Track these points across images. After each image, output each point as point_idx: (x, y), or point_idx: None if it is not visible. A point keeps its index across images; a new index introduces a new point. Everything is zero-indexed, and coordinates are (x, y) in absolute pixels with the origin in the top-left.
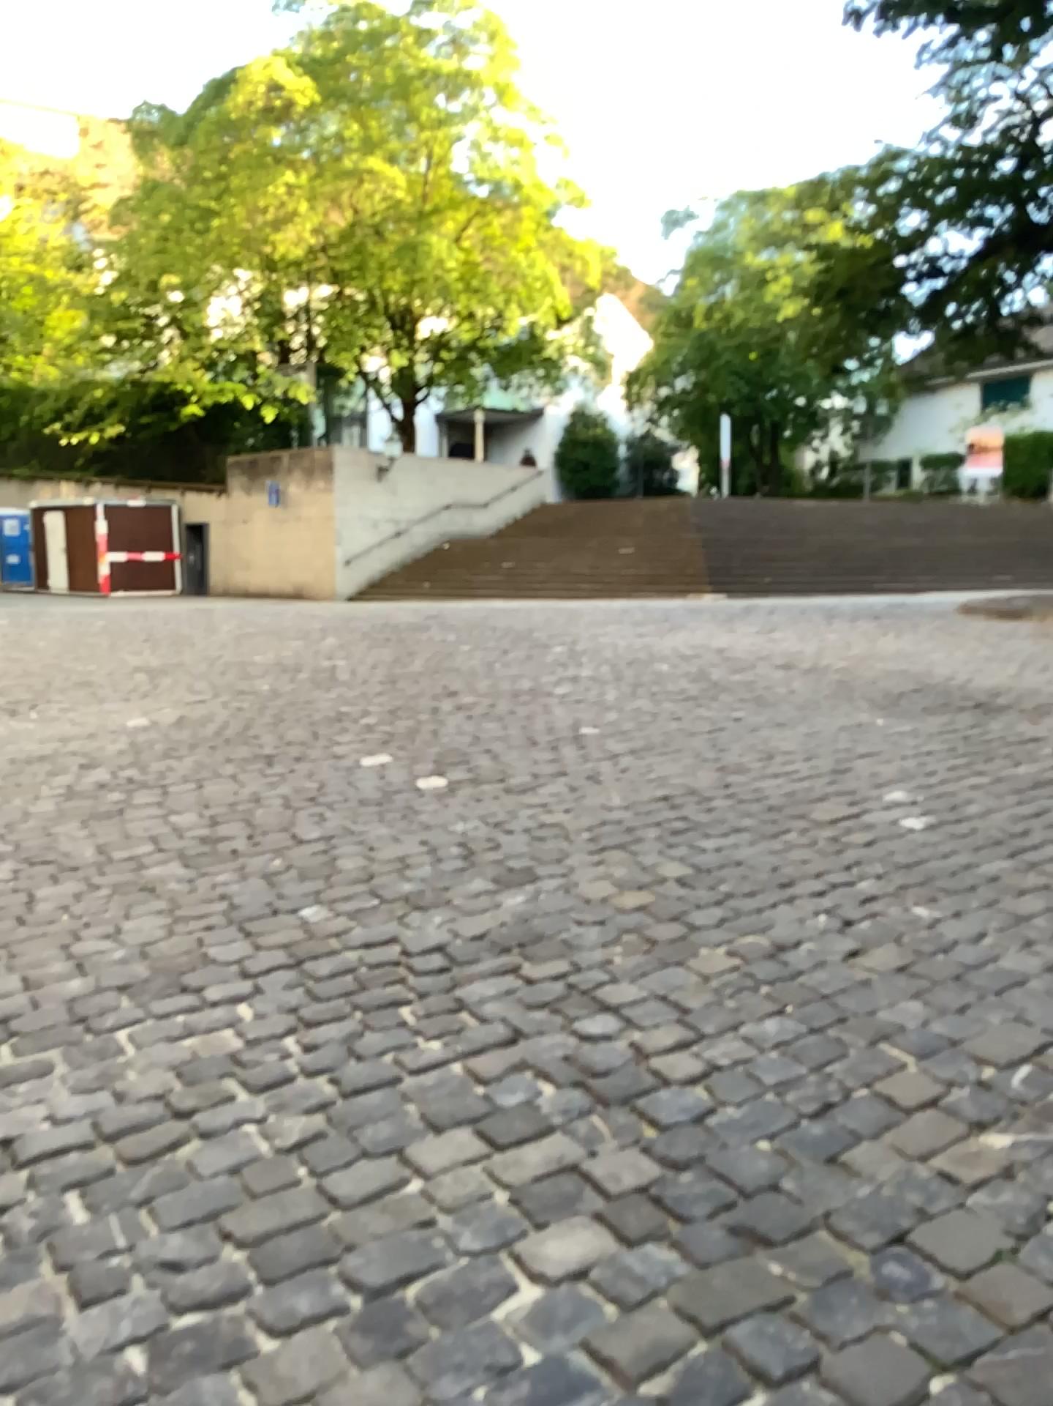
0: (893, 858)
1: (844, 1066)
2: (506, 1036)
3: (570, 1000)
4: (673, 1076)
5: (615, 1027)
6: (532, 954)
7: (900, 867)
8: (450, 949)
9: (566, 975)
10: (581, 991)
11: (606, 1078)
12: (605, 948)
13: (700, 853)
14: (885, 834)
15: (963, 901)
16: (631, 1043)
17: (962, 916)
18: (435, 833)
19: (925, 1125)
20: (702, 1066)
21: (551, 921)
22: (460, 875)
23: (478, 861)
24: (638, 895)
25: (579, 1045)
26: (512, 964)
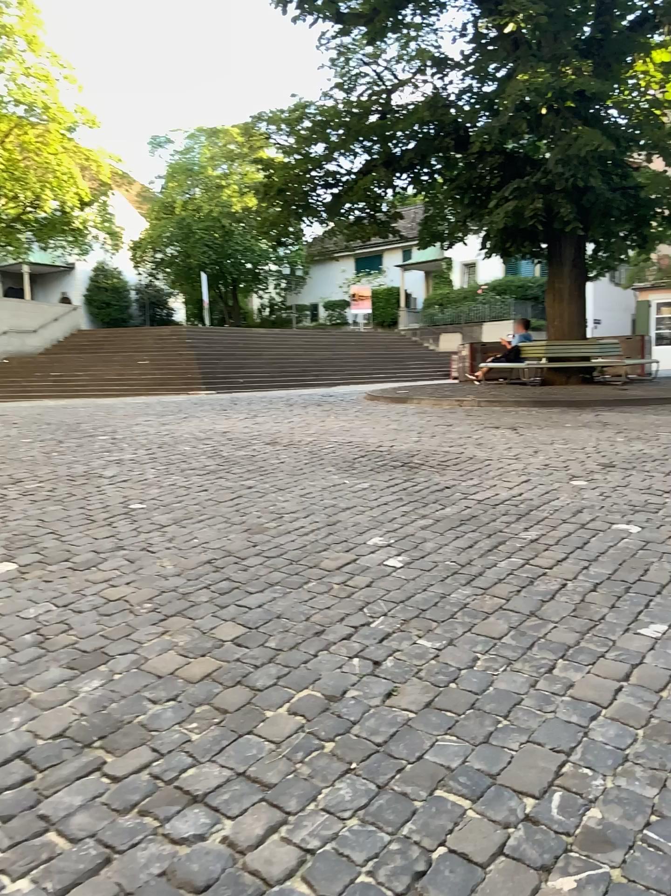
0: (390, 596)
1: (416, 822)
2: (99, 854)
3: (157, 792)
4: (270, 870)
5: (206, 819)
6: (114, 741)
7: (398, 603)
8: (33, 749)
9: (149, 761)
10: (166, 778)
11: (207, 890)
12: (180, 722)
13: (244, 609)
14: (378, 574)
15: (453, 630)
16: (223, 837)
17: (456, 644)
18: (10, 618)
19: (502, 879)
20: (295, 851)
21: (128, 699)
22: (37, 661)
23: (53, 644)
24: (201, 659)
25: (174, 850)
26: (96, 757)
